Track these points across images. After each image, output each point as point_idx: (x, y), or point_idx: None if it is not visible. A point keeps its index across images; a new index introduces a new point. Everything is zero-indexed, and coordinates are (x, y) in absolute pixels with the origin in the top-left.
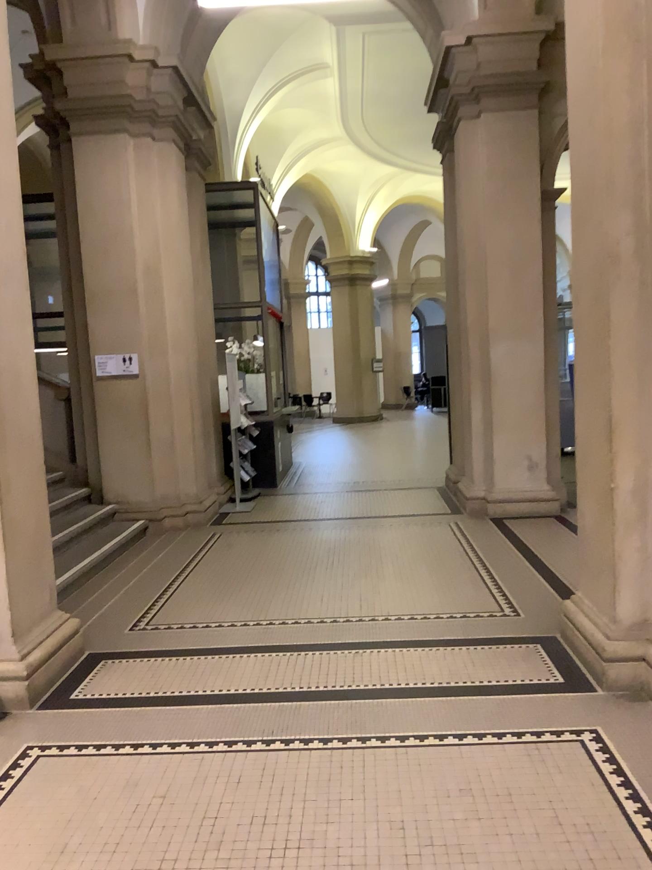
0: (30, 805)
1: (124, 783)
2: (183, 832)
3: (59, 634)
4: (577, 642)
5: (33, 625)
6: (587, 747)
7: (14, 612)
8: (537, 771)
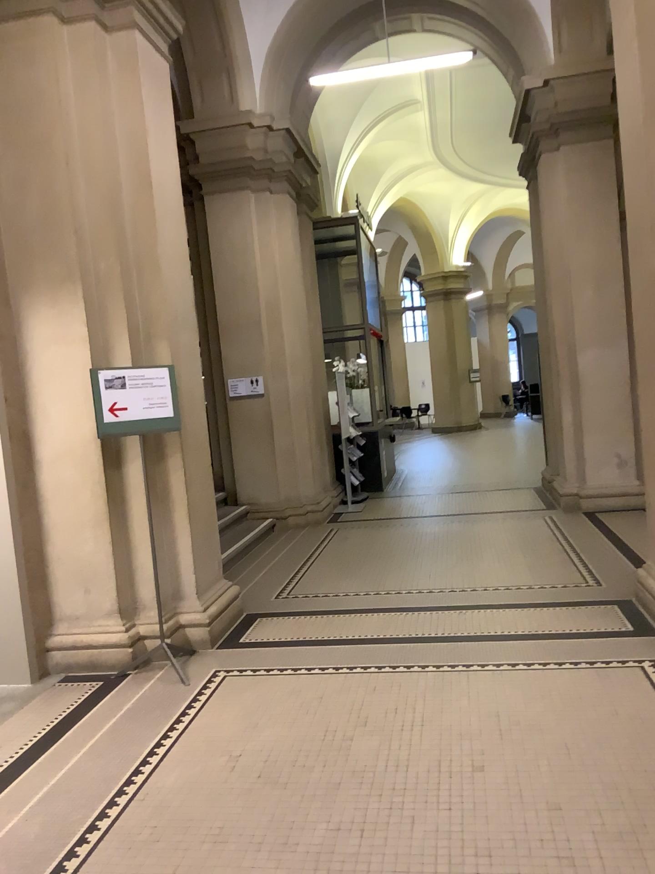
0: (228, 700)
1: (292, 689)
2: (338, 715)
3: (226, 596)
4: (646, 601)
5: (209, 587)
6: (644, 669)
7: (196, 575)
8: (602, 683)
